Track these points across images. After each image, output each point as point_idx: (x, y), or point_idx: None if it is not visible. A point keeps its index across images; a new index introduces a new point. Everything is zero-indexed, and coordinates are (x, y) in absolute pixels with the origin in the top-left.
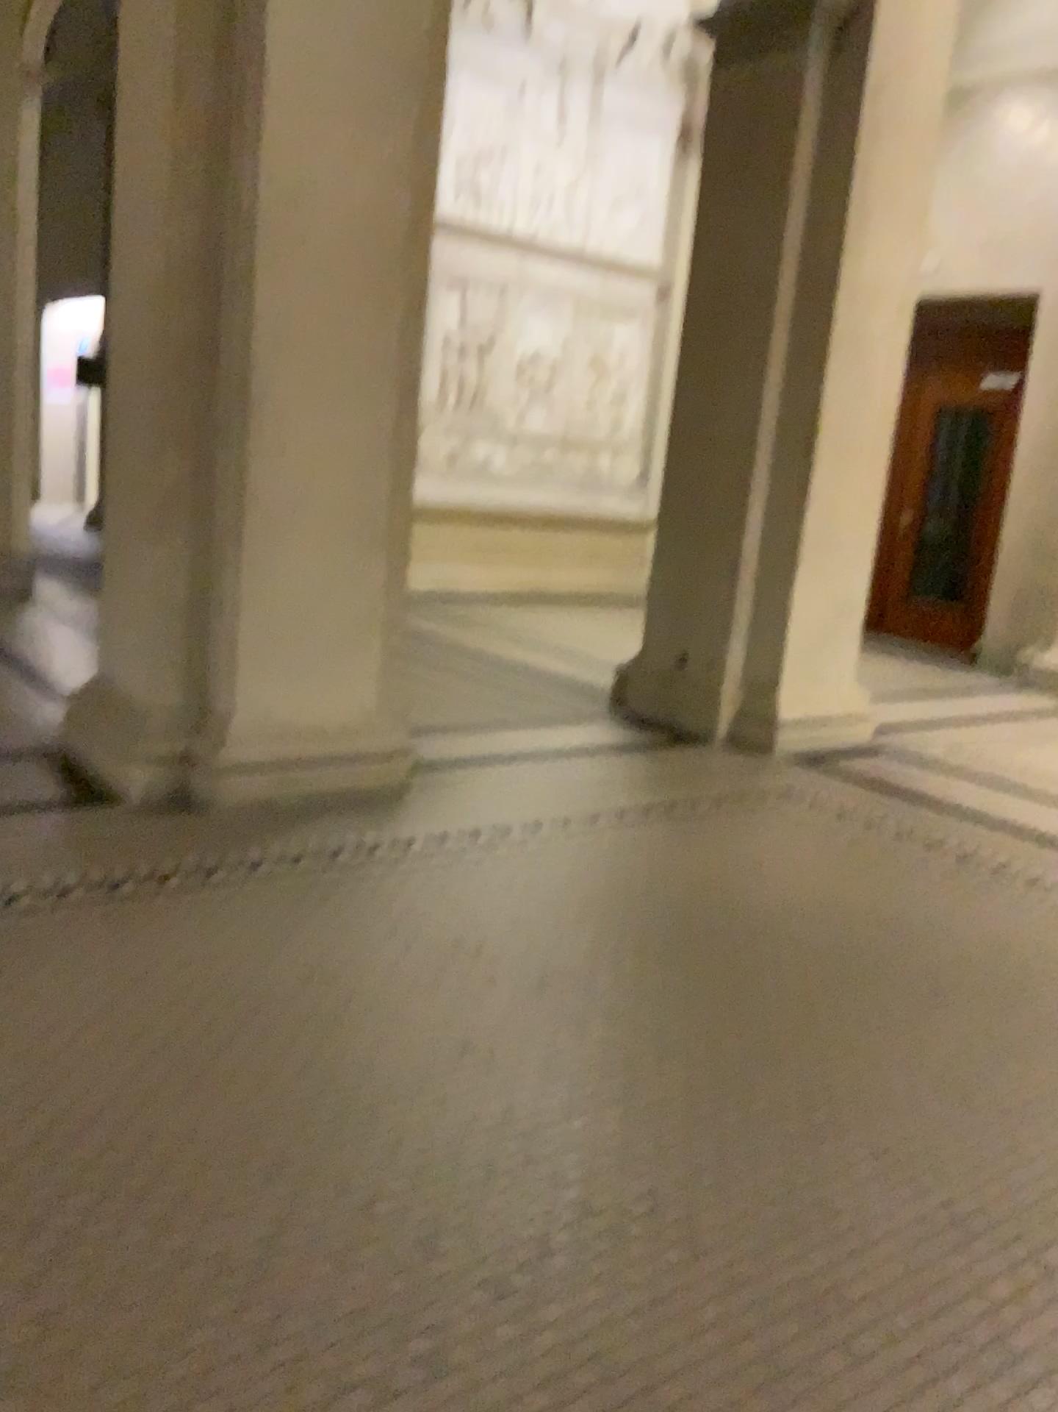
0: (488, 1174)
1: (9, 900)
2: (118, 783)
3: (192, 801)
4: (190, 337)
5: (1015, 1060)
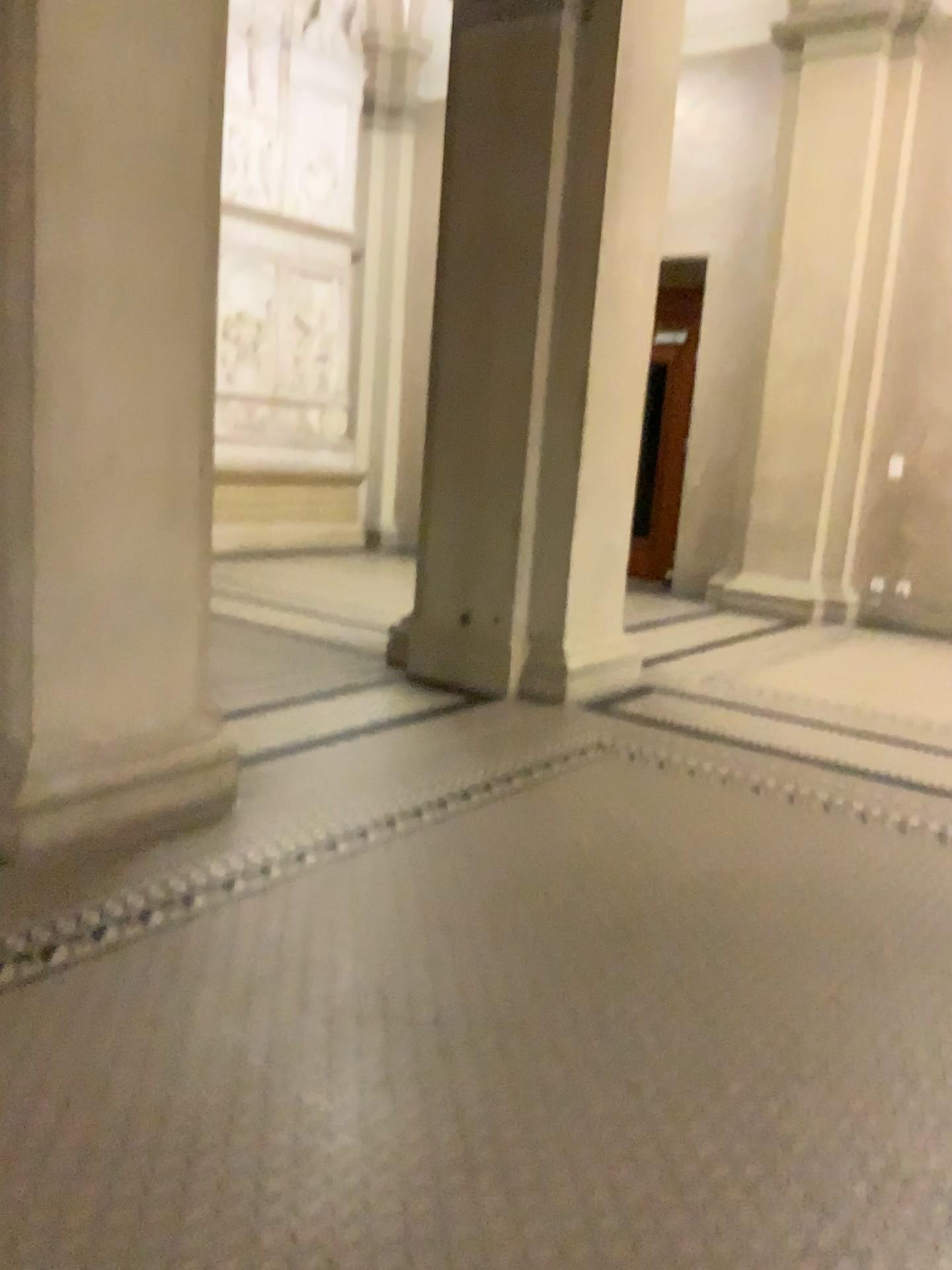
0: None
1: None
2: None
3: None
4: None
5: None
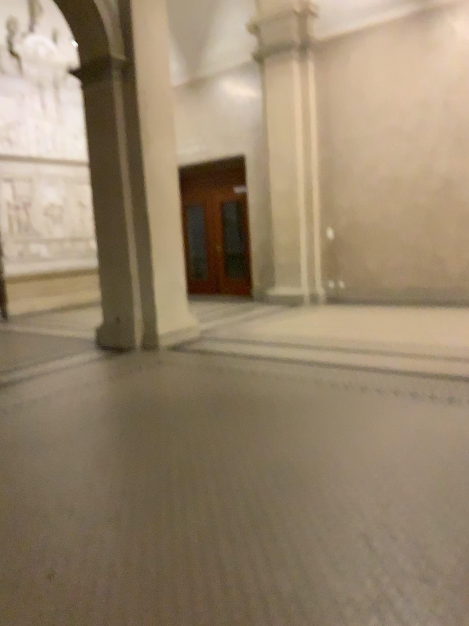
0: (5, 506)
1: None
2: None
3: None
4: None
5: (211, 427)
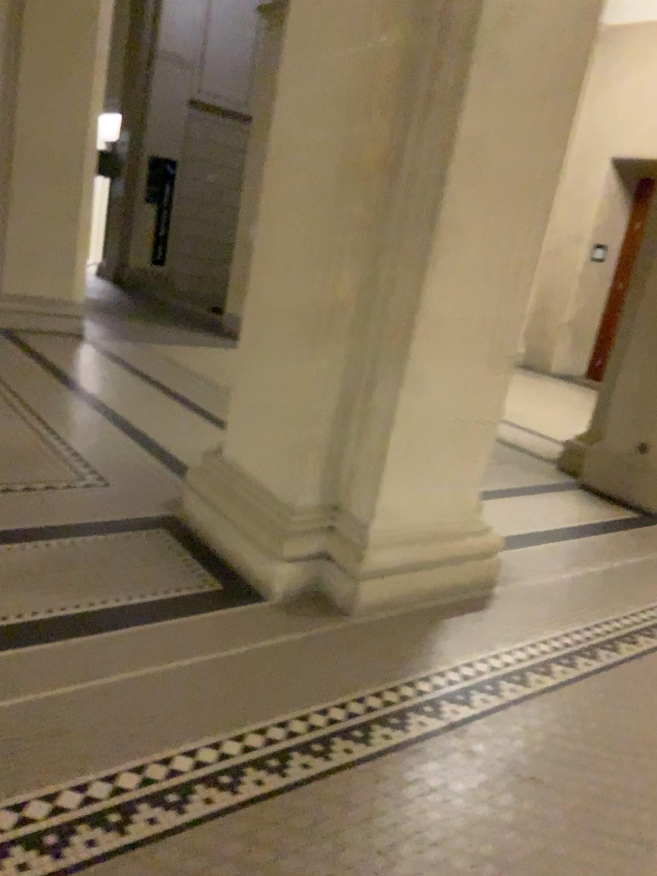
0: None
1: (233, 782)
2: (264, 580)
3: (333, 600)
4: (381, 147)
5: None
